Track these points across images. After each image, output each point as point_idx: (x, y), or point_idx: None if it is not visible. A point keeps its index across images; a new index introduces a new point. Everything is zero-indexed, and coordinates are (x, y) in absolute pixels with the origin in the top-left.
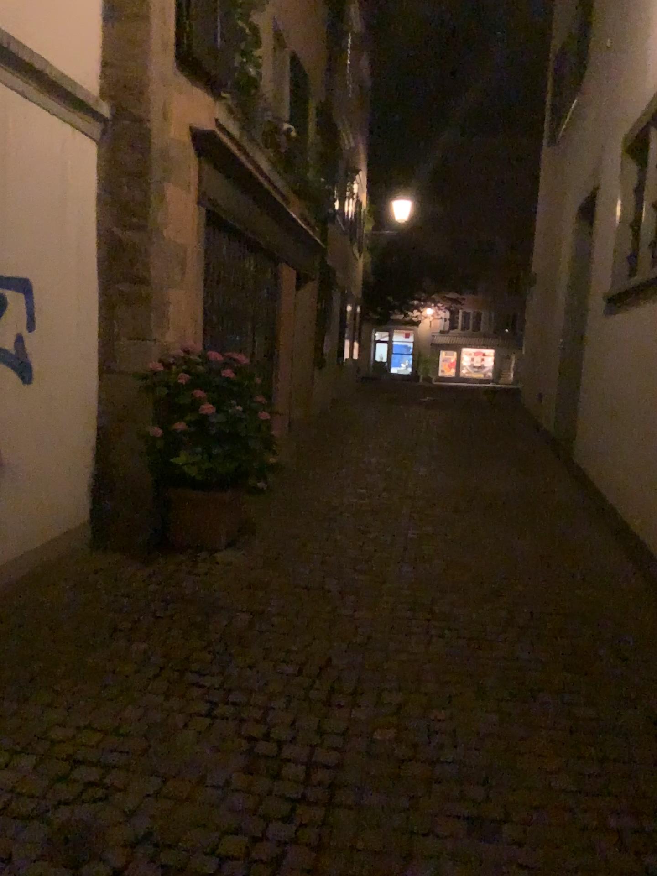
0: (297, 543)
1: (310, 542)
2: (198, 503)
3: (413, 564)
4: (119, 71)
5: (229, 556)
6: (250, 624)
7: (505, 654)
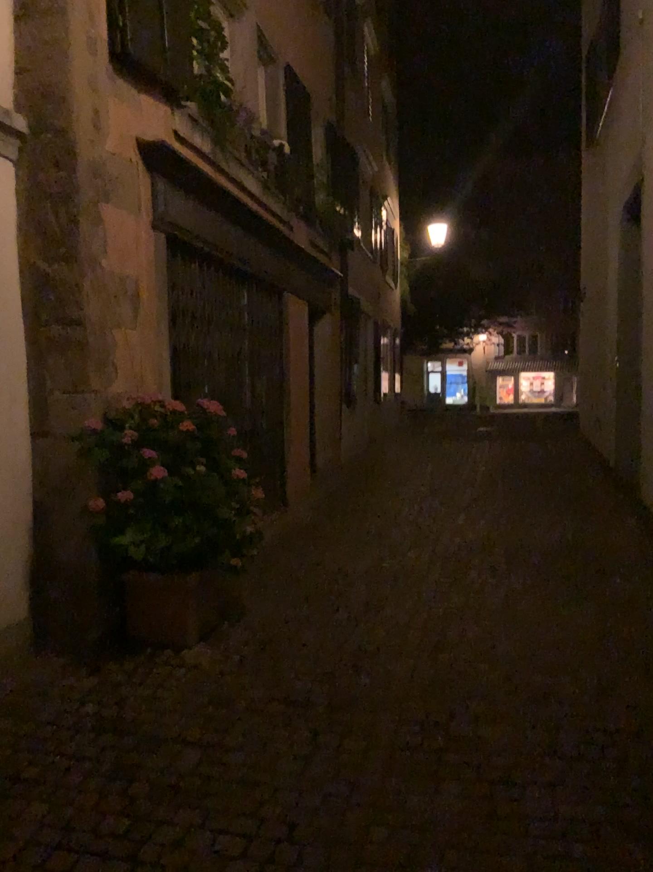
0: (287, 632)
1: (305, 628)
2: (161, 589)
3: (430, 657)
4: (34, 76)
5: (199, 654)
6: (196, 766)
7: (545, 813)
